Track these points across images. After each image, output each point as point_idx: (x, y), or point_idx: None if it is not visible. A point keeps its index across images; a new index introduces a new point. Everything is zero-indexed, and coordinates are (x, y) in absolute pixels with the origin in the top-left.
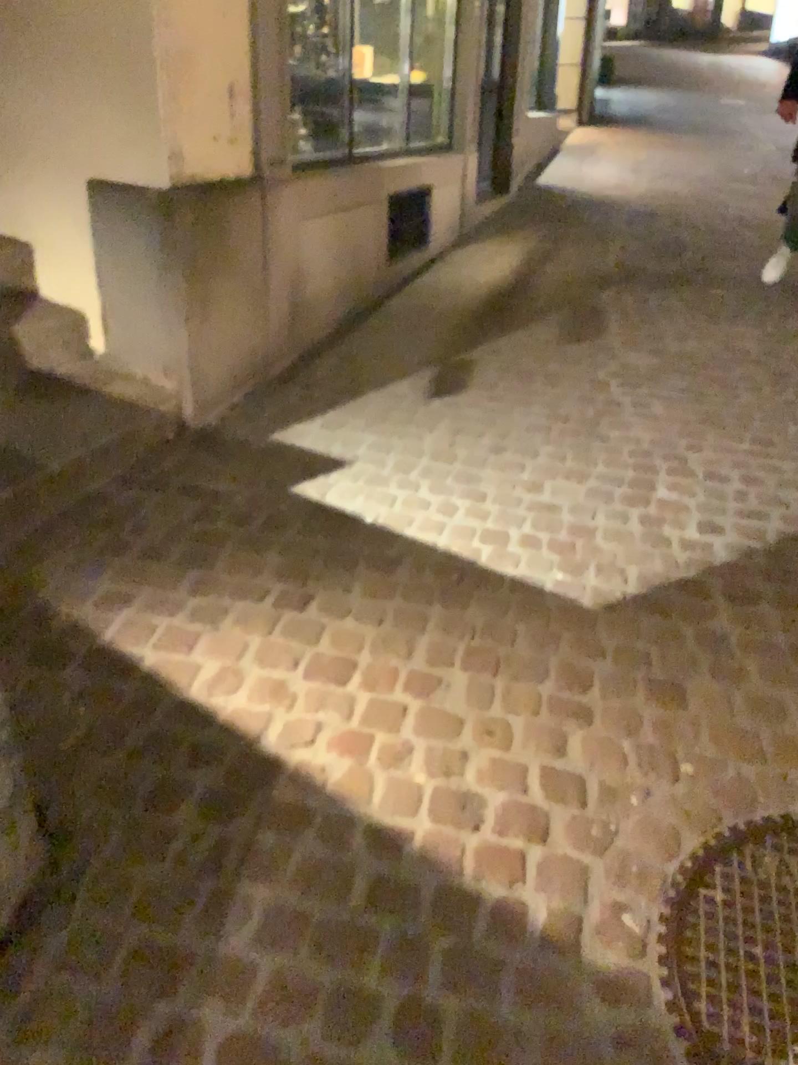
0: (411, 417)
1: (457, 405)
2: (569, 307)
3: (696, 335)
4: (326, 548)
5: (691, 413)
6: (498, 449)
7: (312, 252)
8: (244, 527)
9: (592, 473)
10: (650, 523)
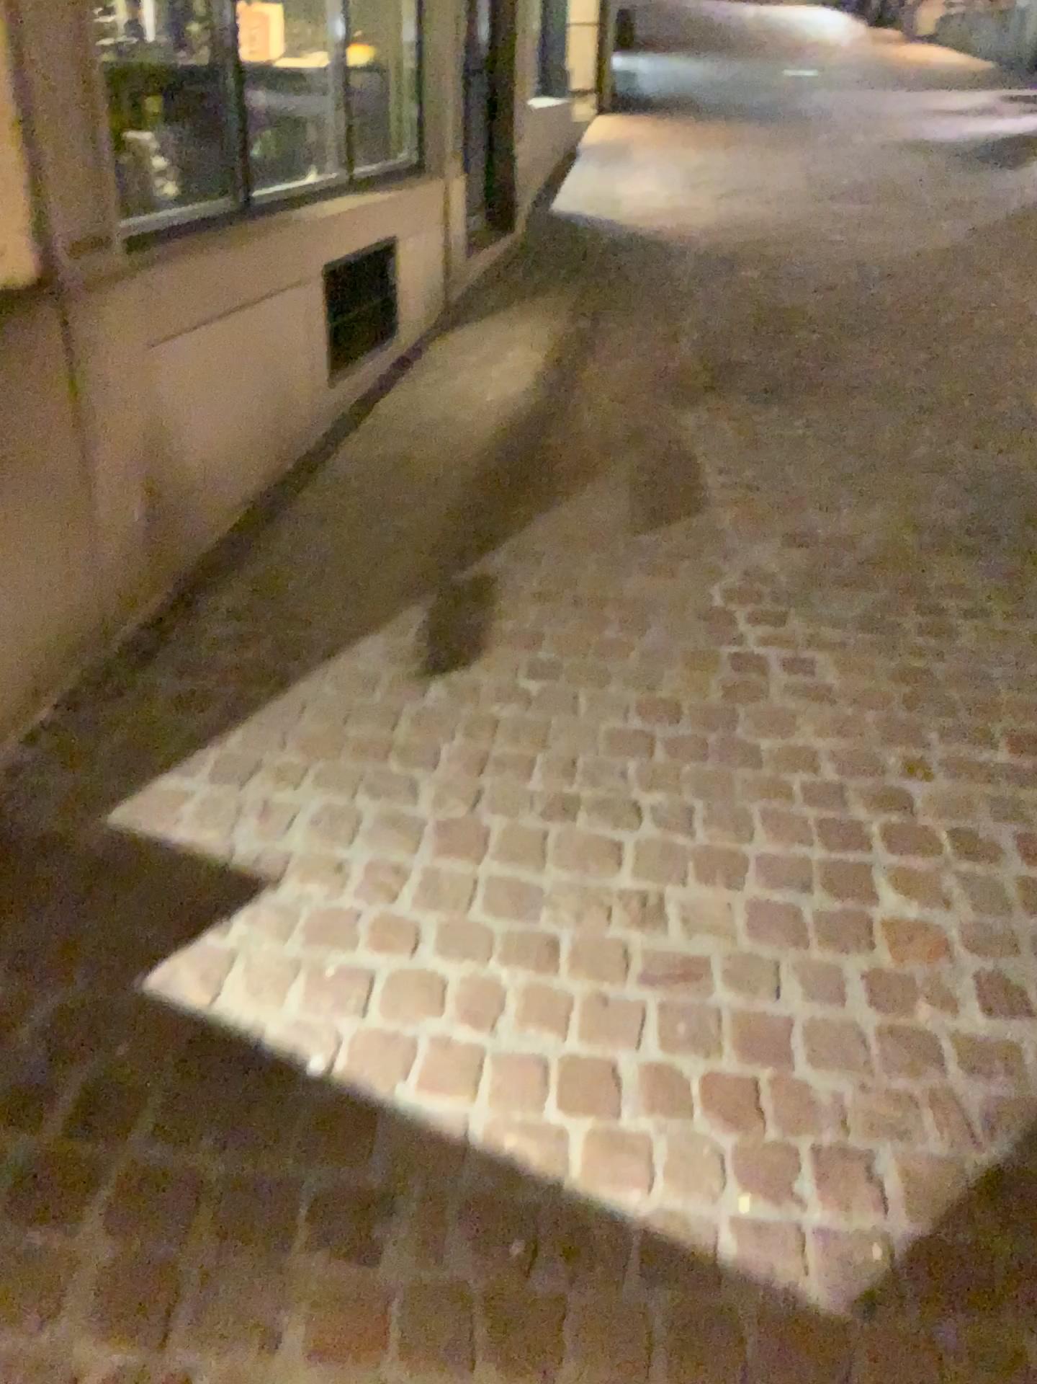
0: (390, 736)
1: (475, 697)
2: (641, 447)
3: (854, 497)
4: (219, 1193)
5: (893, 681)
6: (565, 816)
7: (185, 397)
8: (29, 1139)
9: (750, 863)
10: (891, 1006)
